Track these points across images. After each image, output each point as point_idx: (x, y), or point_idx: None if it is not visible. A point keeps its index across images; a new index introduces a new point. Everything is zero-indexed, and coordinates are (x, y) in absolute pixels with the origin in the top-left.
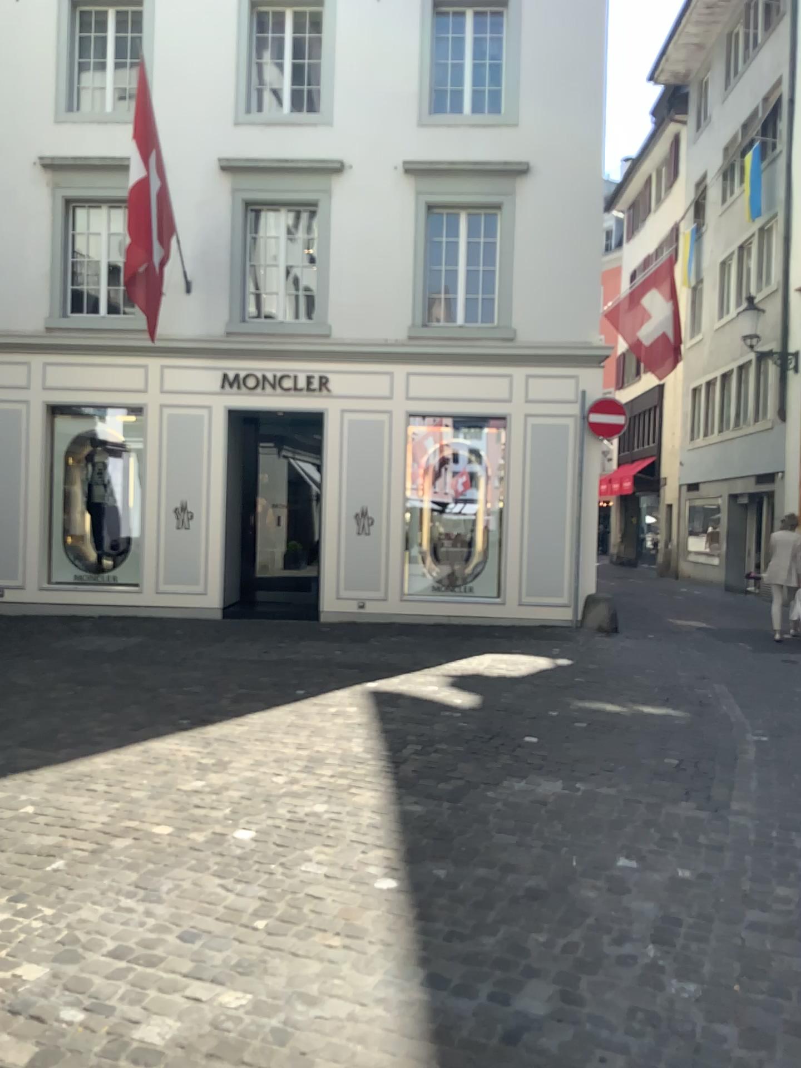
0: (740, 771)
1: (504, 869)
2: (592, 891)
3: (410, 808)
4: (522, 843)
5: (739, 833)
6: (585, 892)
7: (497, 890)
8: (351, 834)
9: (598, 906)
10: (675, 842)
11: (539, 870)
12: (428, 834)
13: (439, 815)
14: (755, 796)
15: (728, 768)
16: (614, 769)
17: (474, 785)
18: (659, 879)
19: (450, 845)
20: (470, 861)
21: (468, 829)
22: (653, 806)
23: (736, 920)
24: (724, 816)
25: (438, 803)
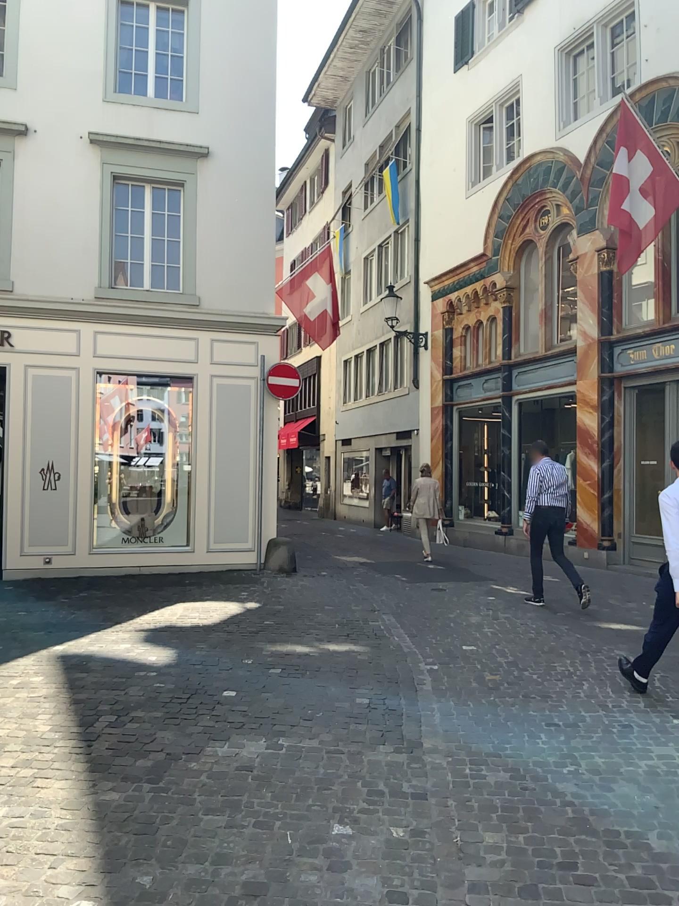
0: (426, 706)
1: (216, 863)
2: (313, 876)
3: (105, 797)
4: (234, 825)
5: (440, 776)
6: (306, 879)
7: (211, 896)
8: (35, 846)
9: (323, 896)
10: (383, 796)
11: (255, 858)
12: (128, 830)
13: (139, 801)
14: (444, 732)
15: (415, 704)
16: (314, 719)
17: (175, 758)
18: (377, 846)
19: (154, 841)
20: (178, 859)
21: (173, 815)
22: (356, 756)
23: (459, 884)
24: (422, 759)
25: (137, 786)
